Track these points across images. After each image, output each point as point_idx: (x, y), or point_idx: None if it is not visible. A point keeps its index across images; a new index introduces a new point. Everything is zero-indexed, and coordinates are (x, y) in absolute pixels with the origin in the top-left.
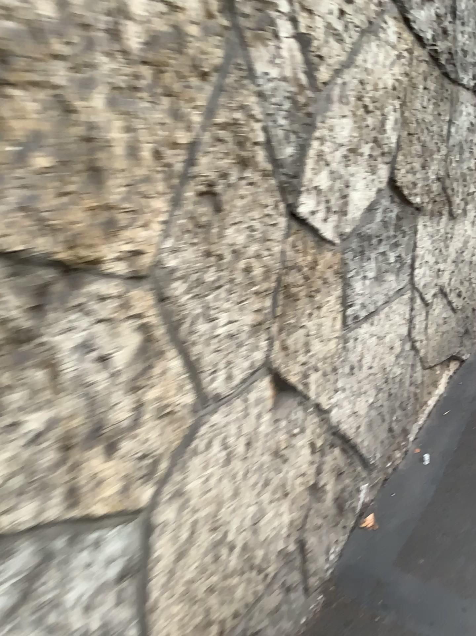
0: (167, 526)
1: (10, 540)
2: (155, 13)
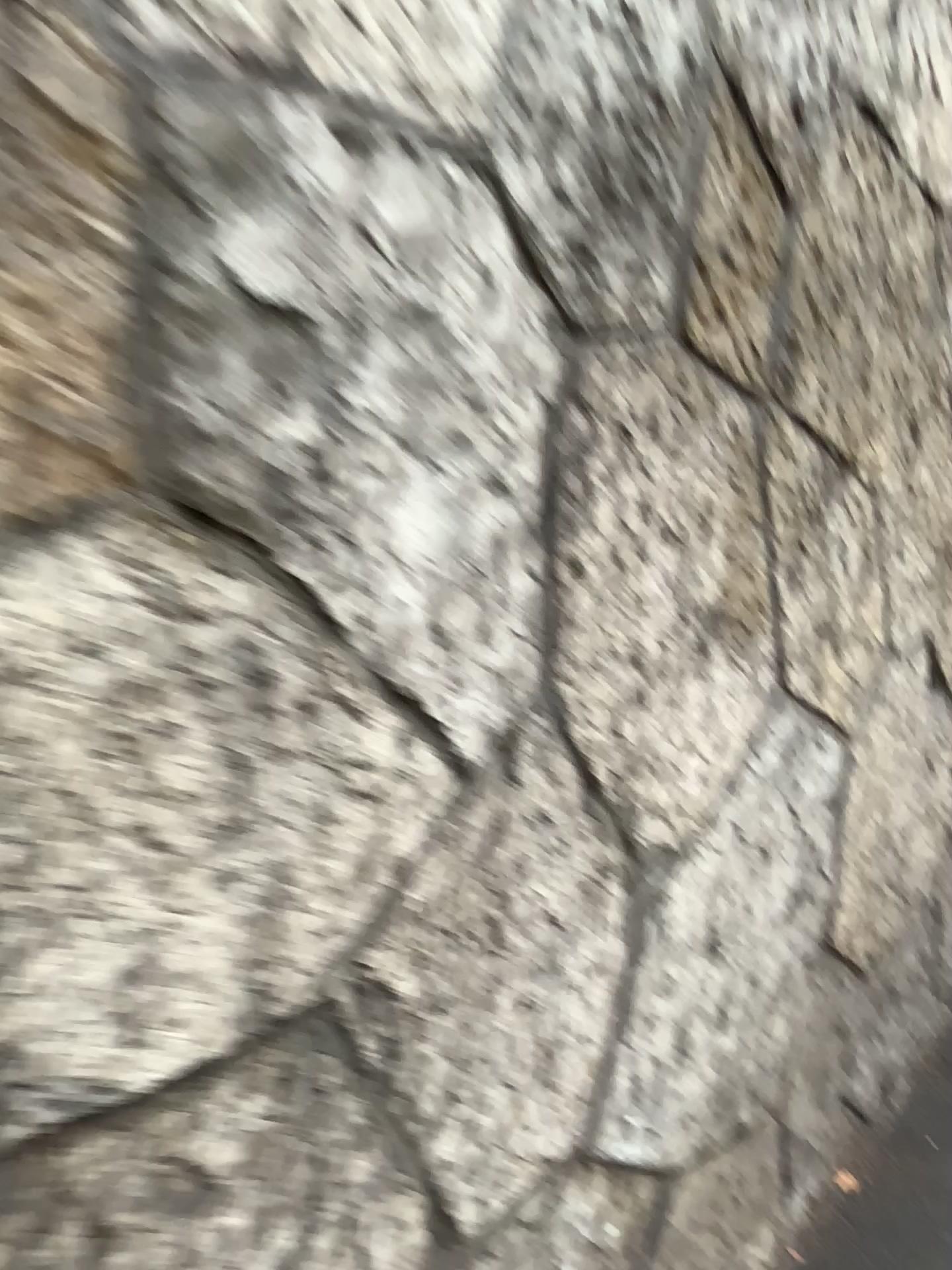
0: (857, 771)
1: (787, 700)
2: (901, 259)
